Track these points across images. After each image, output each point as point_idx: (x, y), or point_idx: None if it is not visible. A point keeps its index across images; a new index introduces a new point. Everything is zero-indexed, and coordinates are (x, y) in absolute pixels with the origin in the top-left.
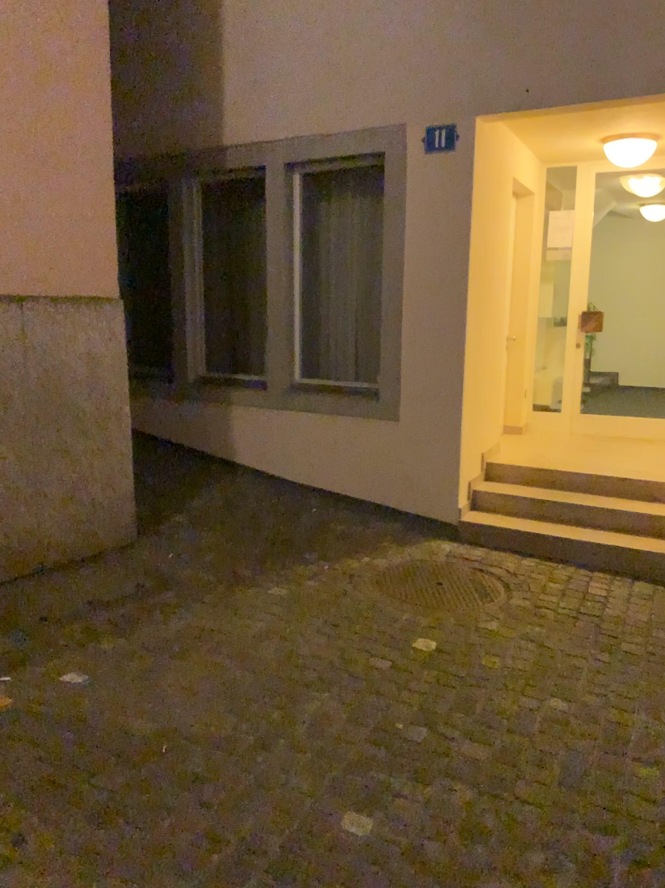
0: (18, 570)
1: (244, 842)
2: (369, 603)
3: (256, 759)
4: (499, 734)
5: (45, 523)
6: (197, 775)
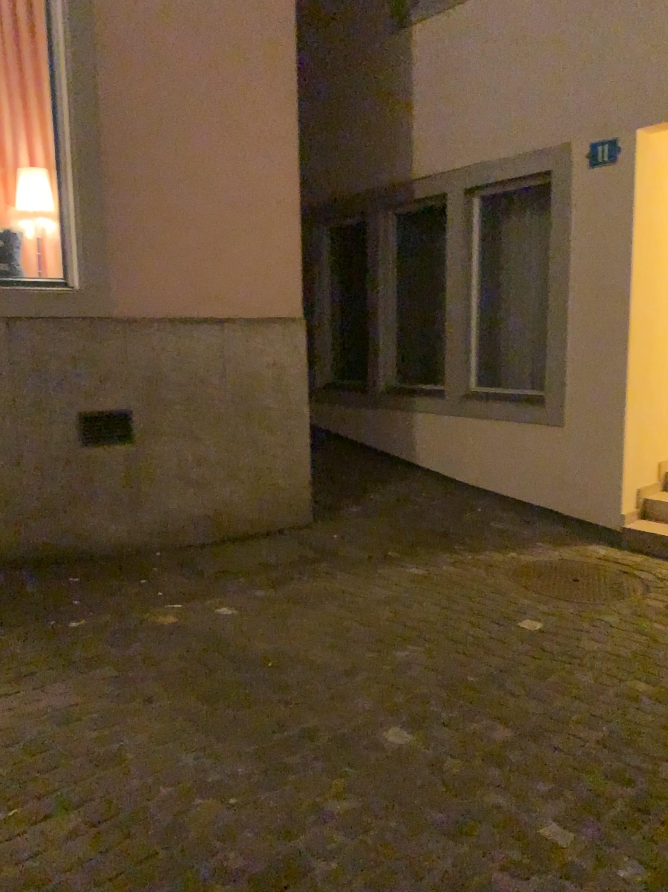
0: (213, 536)
1: (305, 730)
2: (495, 587)
3: (337, 681)
4: (559, 697)
5: (236, 500)
6: (287, 682)
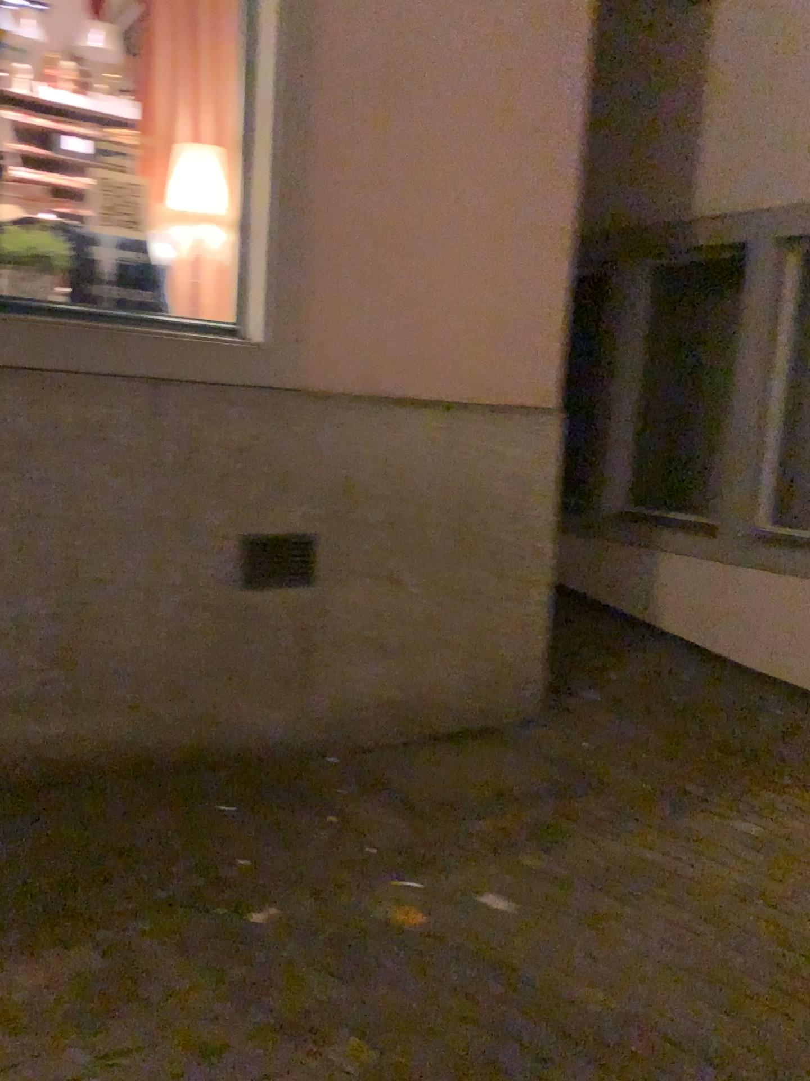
0: (408, 735)
1: None
2: None
3: None
4: None
5: (444, 681)
6: None
